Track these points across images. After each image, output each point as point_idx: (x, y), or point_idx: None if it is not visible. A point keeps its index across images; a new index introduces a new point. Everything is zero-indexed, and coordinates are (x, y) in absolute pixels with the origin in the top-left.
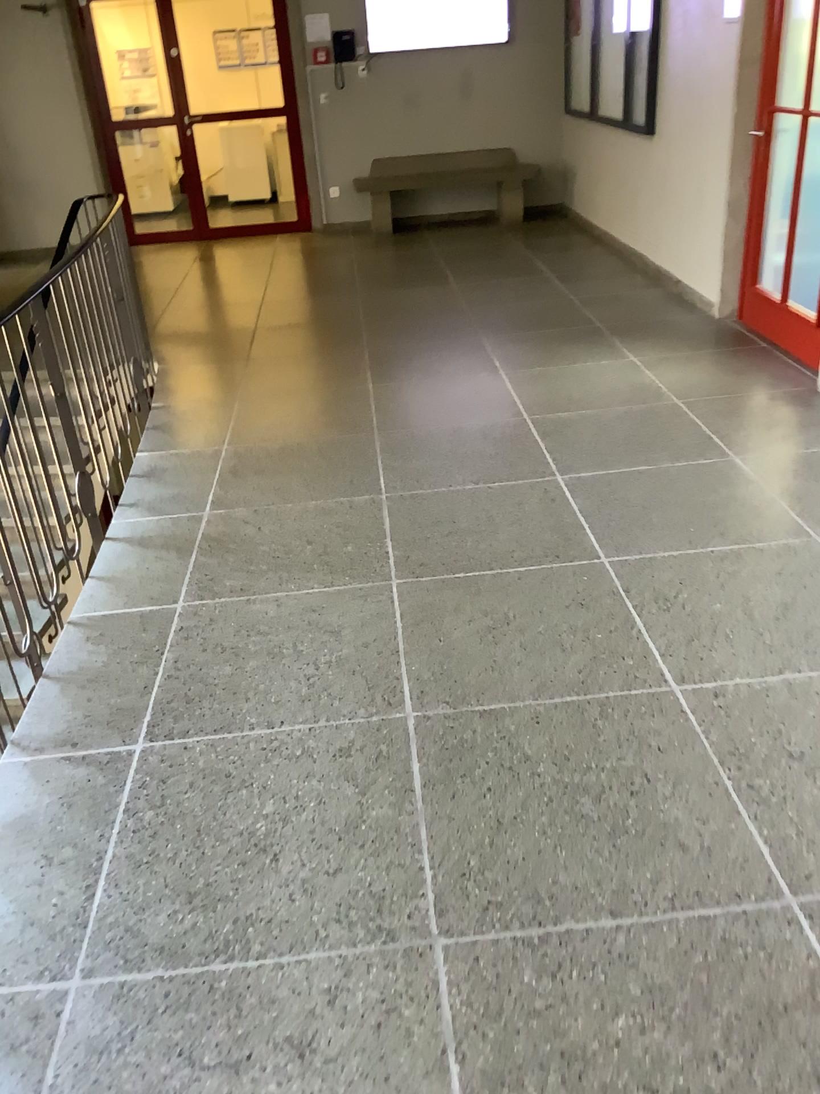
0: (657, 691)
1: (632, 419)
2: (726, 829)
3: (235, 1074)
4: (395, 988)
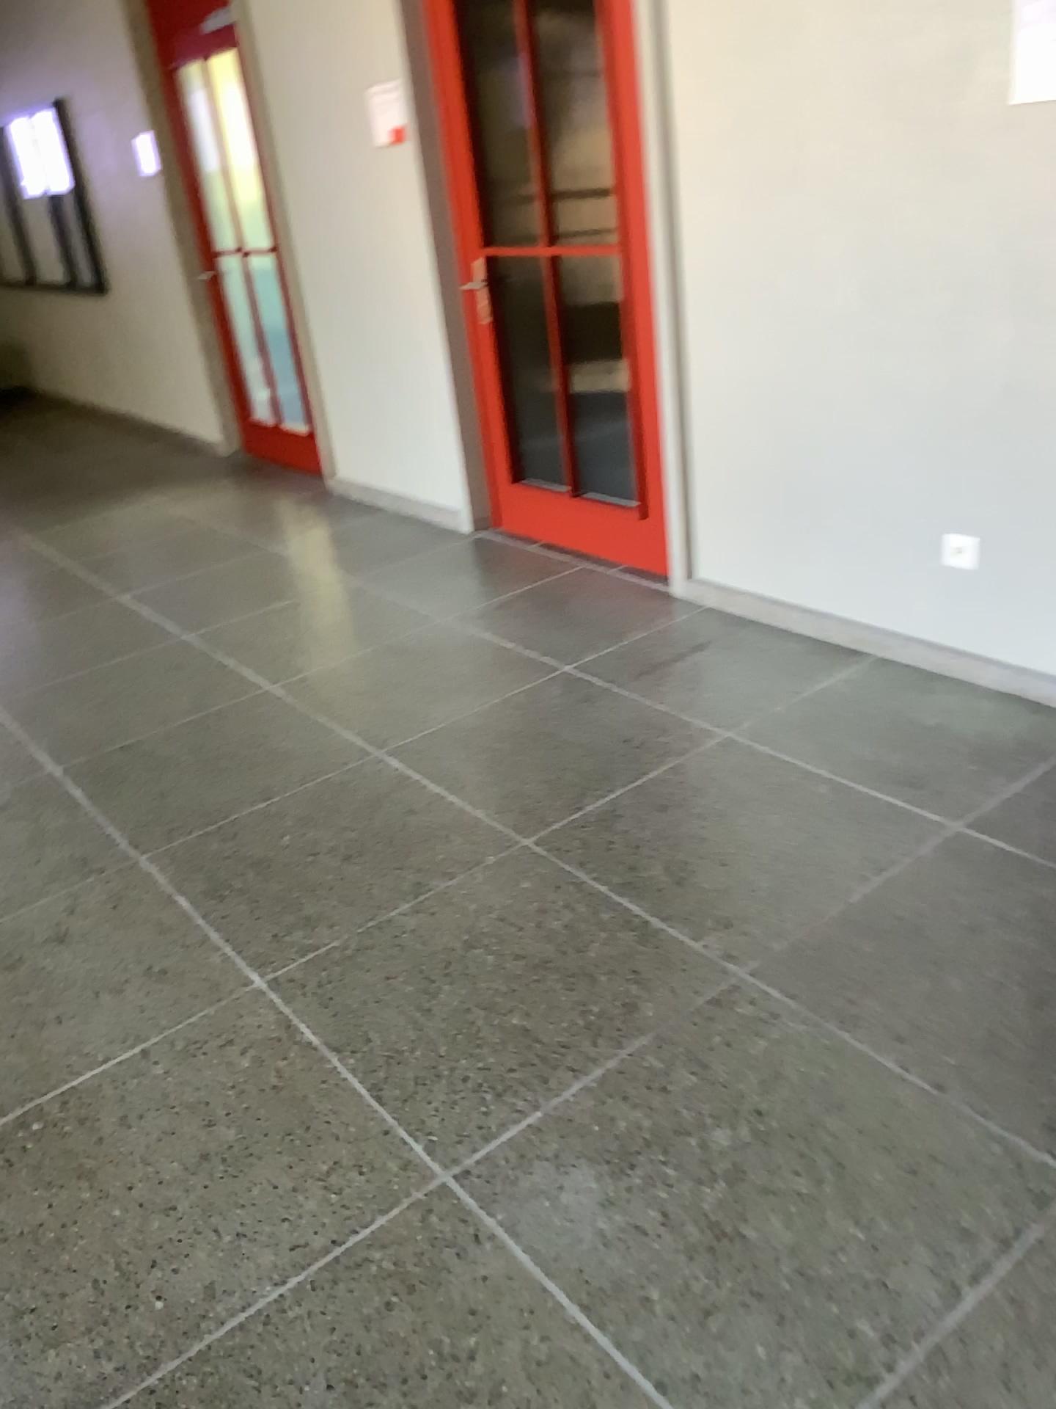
0: (255, 692)
1: (174, 543)
2: (326, 736)
3: (16, 962)
4: (119, 884)
